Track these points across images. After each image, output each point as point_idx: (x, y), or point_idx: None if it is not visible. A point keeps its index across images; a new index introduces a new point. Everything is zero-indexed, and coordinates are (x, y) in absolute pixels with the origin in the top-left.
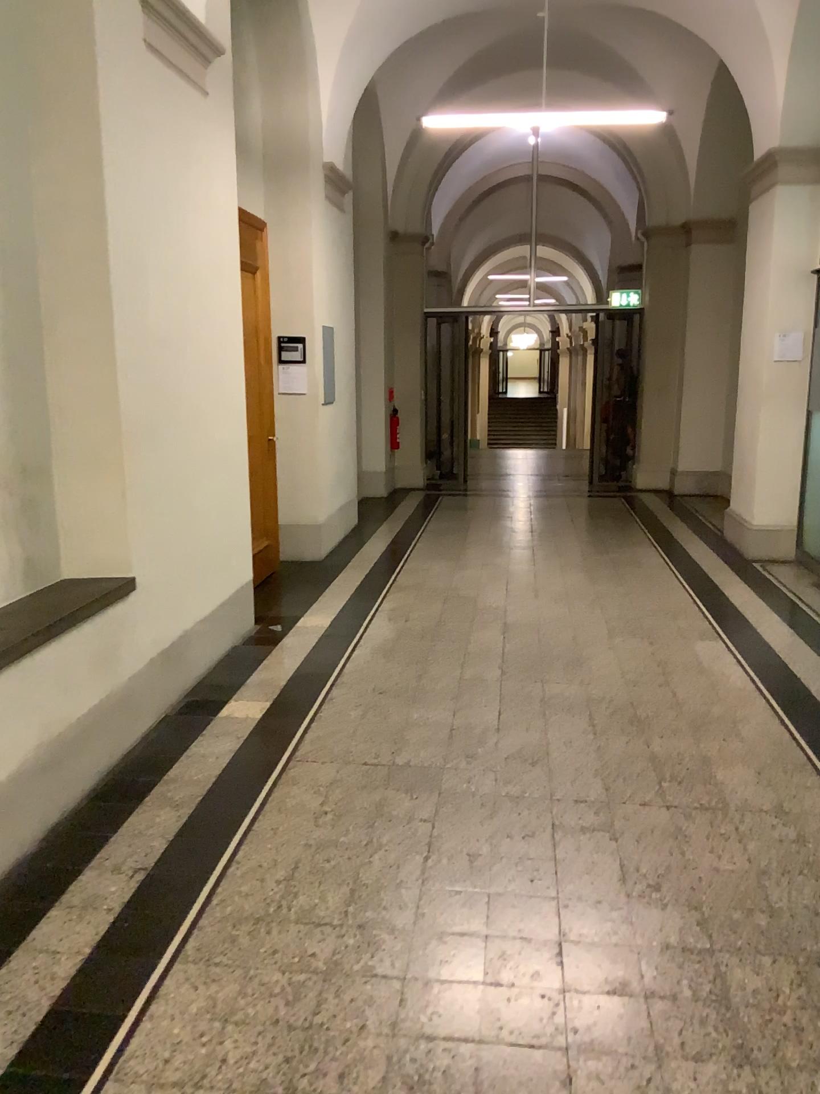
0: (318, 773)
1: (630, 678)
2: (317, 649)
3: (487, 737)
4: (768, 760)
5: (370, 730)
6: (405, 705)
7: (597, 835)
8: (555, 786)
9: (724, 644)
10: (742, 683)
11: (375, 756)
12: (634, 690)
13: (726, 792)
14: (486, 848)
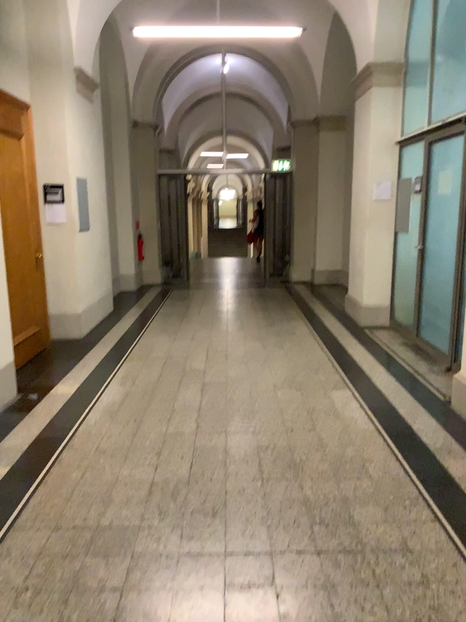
0: (29, 543)
1: (288, 426)
2: (59, 414)
3: (179, 491)
4: (393, 498)
5: (84, 491)
6: (117, 463)
7: (261, 595)
8: (228, 541)
9: (353, 393)
10: (367, 426)
11: (83, 519)
12: (292, 437)
13: (365, 536)
14: (163, 621)
